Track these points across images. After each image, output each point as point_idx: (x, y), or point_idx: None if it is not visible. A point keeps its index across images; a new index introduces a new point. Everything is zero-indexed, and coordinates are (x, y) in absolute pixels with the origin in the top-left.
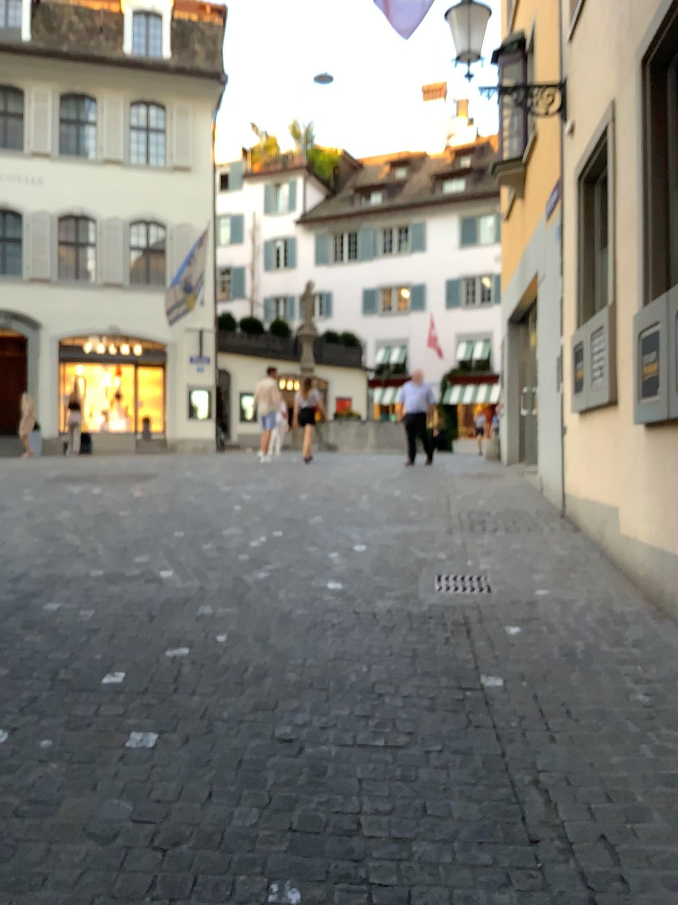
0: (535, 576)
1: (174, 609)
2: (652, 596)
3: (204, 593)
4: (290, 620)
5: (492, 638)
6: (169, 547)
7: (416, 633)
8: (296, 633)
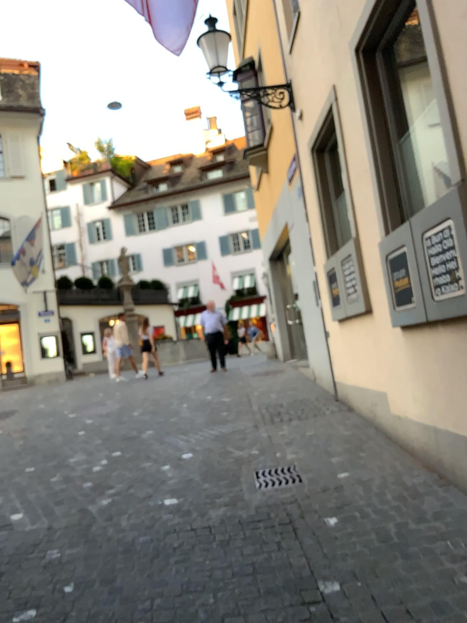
0: (334, 462)
1: (21, 562)
2: (432, 466)
3: (50, 537)
4: (134, 552)
5: (317, 536)
6: (19, 489)
7: (251, 544)
8: (141, 568)
